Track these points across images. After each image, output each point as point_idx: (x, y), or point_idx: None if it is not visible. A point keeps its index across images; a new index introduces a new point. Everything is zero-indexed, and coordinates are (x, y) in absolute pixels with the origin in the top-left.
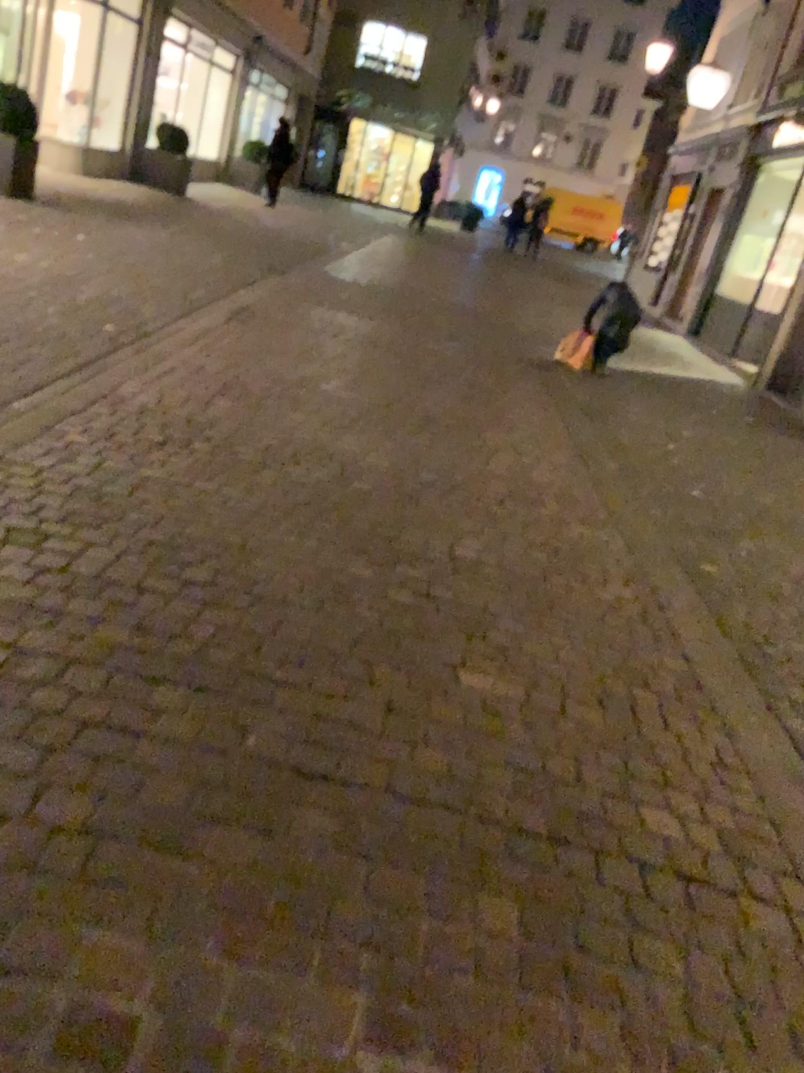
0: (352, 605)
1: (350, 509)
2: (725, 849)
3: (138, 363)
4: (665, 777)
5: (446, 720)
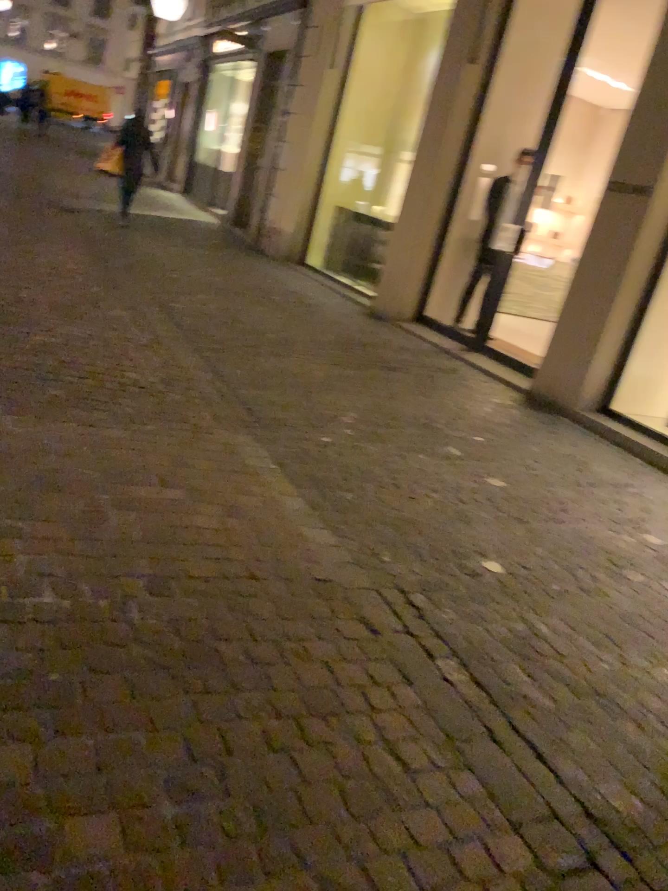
0: None
1: None
2: (162, 381)
3: None
4: (137, 364)
5: (24, 346)
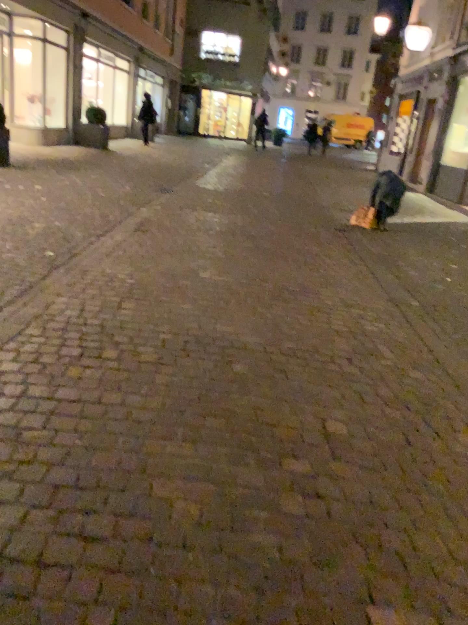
0: (251, 532)
1: (234, 399)
2: None
3: (68, 281)
4: None
5: None
